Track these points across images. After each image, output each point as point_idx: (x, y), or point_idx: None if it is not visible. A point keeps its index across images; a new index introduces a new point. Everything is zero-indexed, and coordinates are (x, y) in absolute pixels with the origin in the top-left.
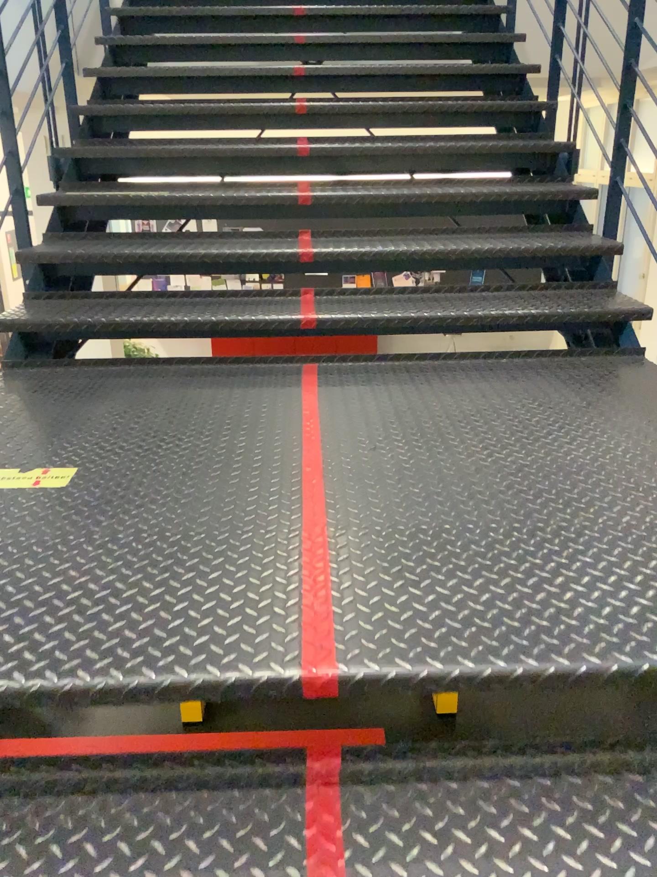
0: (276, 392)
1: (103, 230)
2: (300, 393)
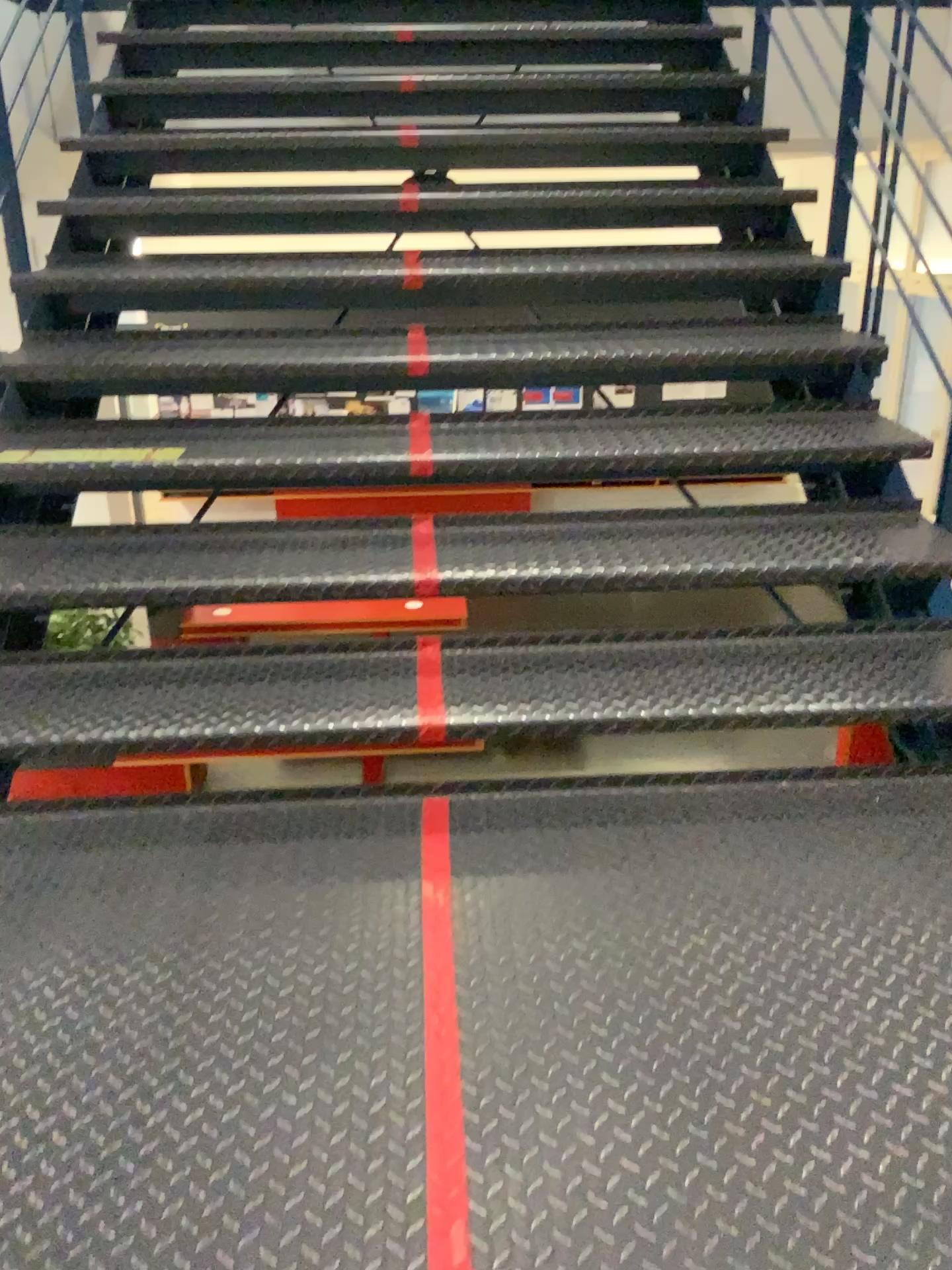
0: (378, 899)
1: (71, 515)
2: (422, 901)
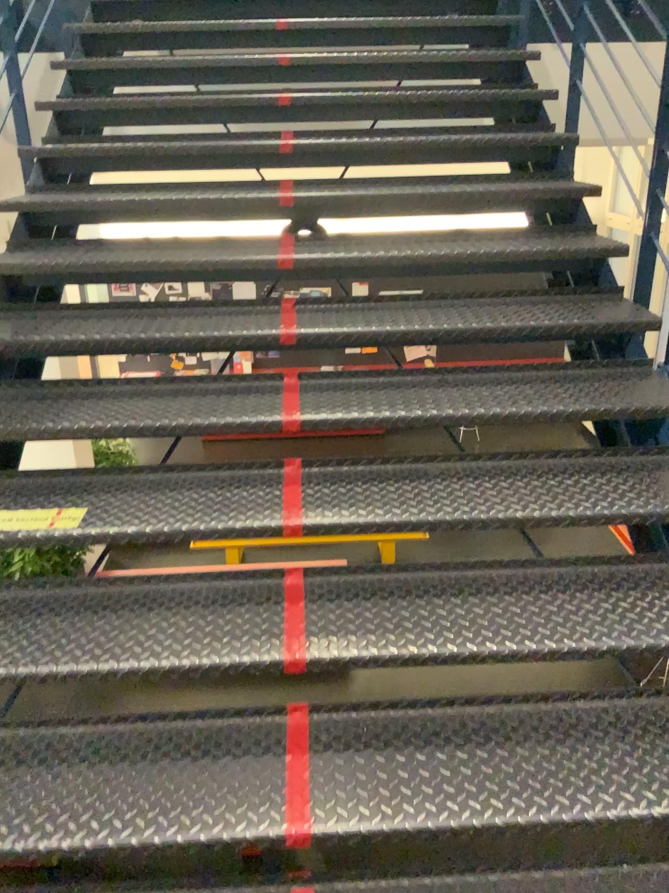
0: None
1: None
2: None
